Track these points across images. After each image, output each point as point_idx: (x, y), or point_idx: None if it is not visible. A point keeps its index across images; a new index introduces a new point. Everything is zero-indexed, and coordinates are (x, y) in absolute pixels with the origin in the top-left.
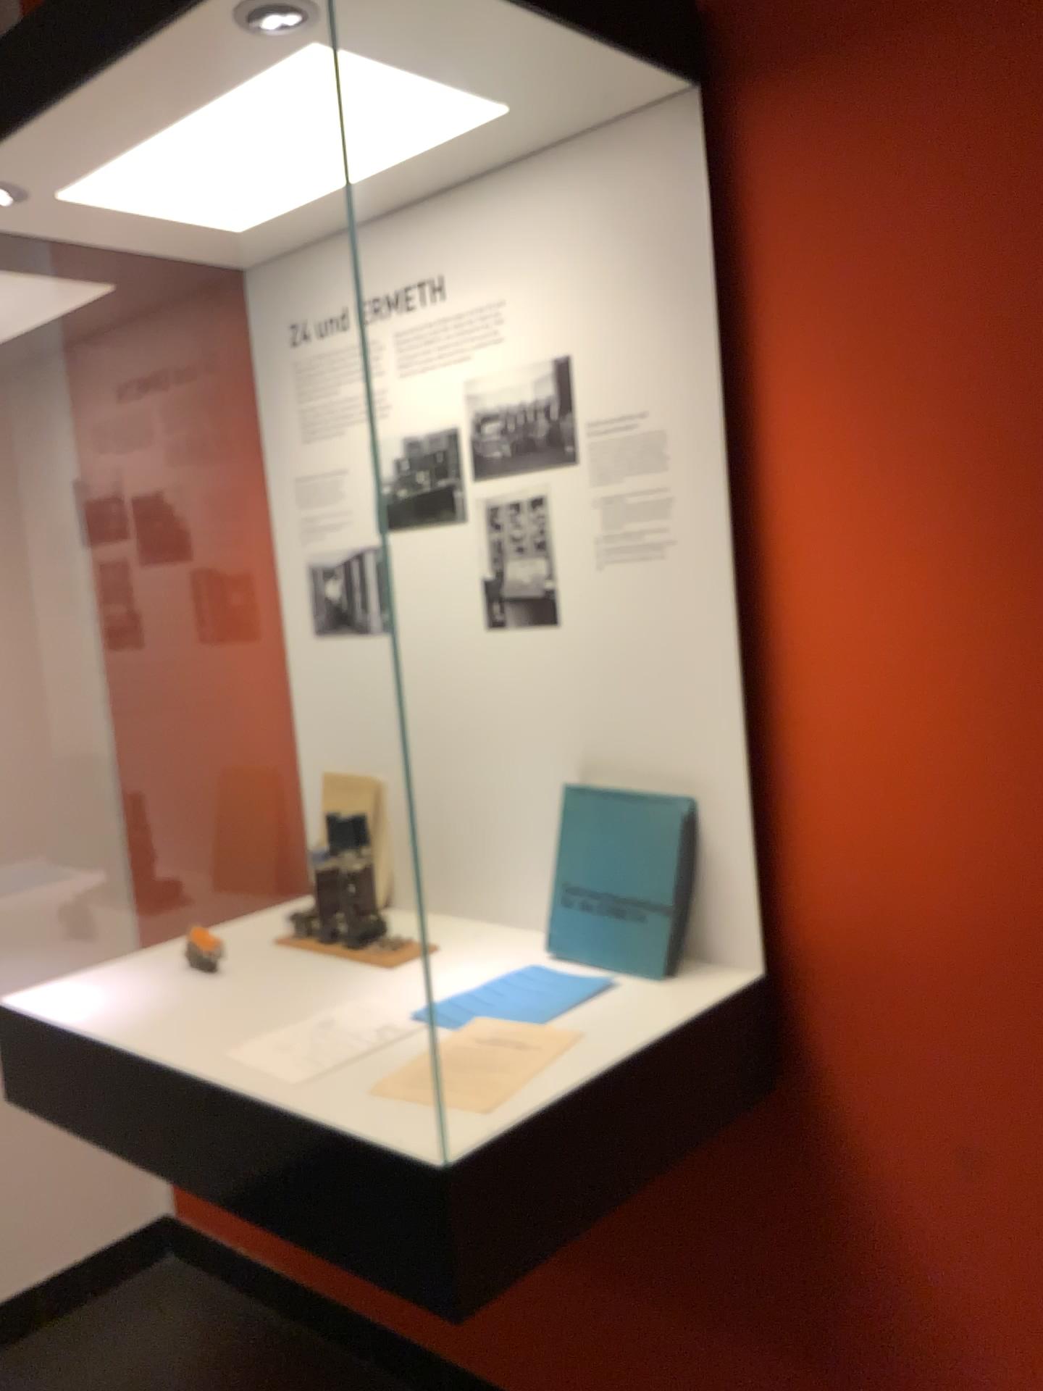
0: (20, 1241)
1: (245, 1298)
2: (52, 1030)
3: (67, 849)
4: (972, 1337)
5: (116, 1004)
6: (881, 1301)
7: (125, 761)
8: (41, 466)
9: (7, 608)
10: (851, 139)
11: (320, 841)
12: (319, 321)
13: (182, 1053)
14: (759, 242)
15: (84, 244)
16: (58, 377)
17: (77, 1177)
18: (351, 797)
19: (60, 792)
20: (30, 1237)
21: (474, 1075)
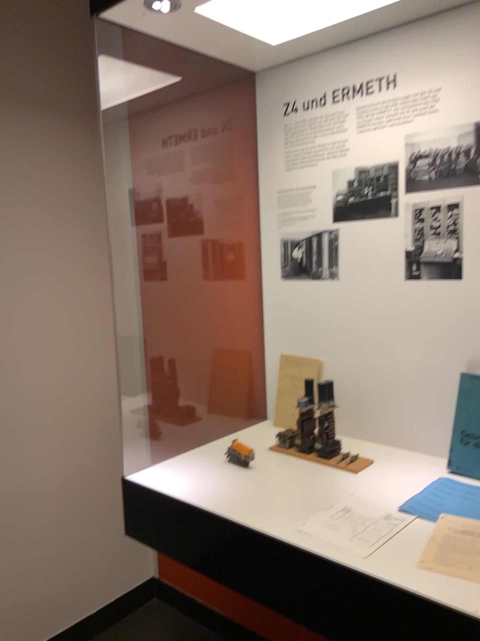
0: (84, 590)
1: (203, 627)
2: (165, 499)
3: (116, 384)
4: None
5: (200, 485)
6: None
7: (148, 339)
8: (113, 180)
9: (93, 255)
10: None
11: (278, 391)
12: (302, 101)
13: (265, 524)
14: None
15: (190, 45)
16: (125, 133)
17: (113, 557)
18: (302, 369)
19: (115, 354)
20: (89, 587)
21: (476, 556)
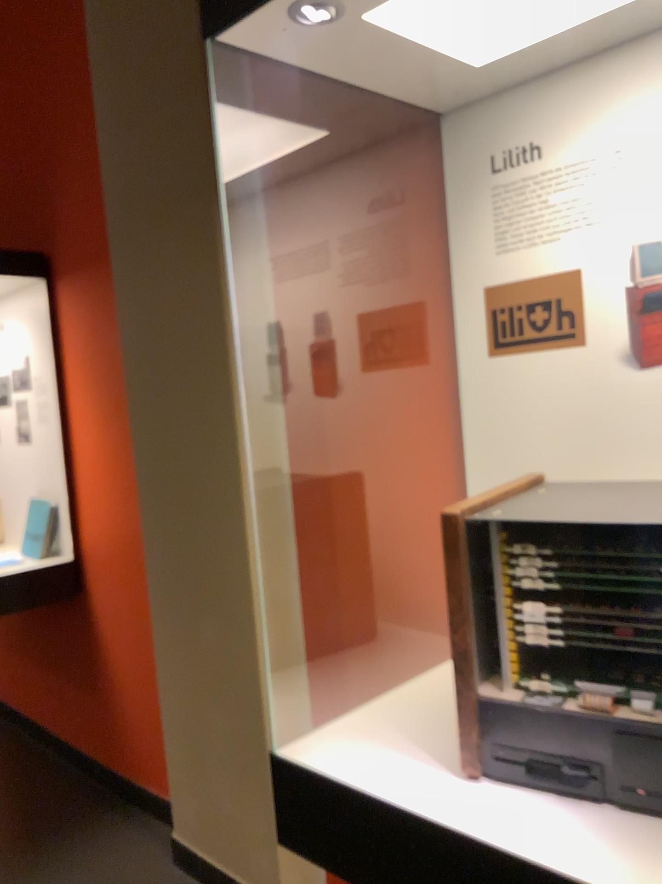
0: None
1: None
2: None
3: None
4: (115, 674)
5: None
6: (101, 666)
7: None
8: None
9: None
10: (76, 300)
11: None
12: None
13: None
14: (63, 326)
15: None
16: None
17: None
18: None
19: None
20: None
21: None
